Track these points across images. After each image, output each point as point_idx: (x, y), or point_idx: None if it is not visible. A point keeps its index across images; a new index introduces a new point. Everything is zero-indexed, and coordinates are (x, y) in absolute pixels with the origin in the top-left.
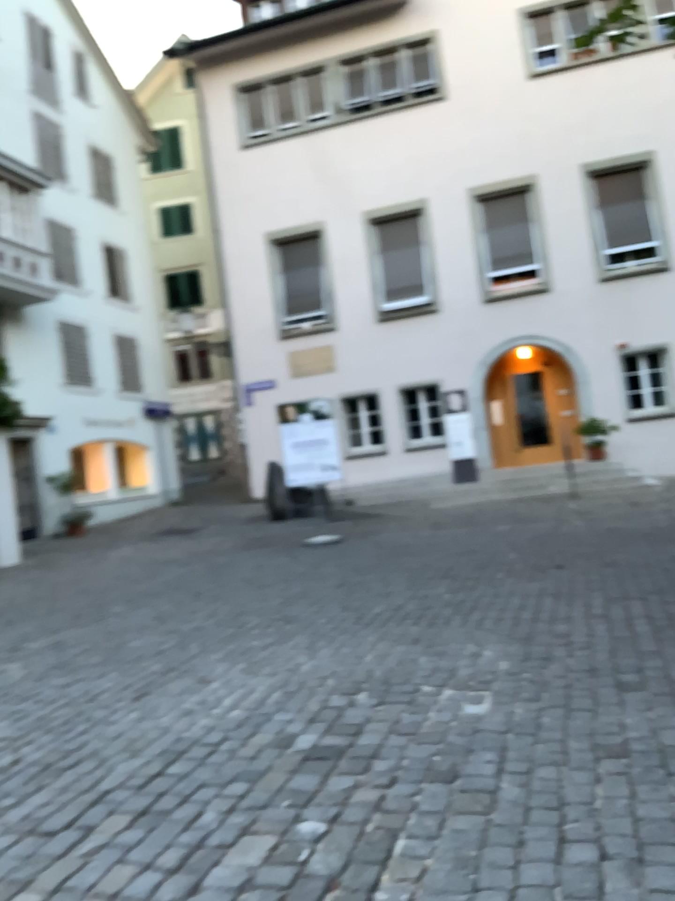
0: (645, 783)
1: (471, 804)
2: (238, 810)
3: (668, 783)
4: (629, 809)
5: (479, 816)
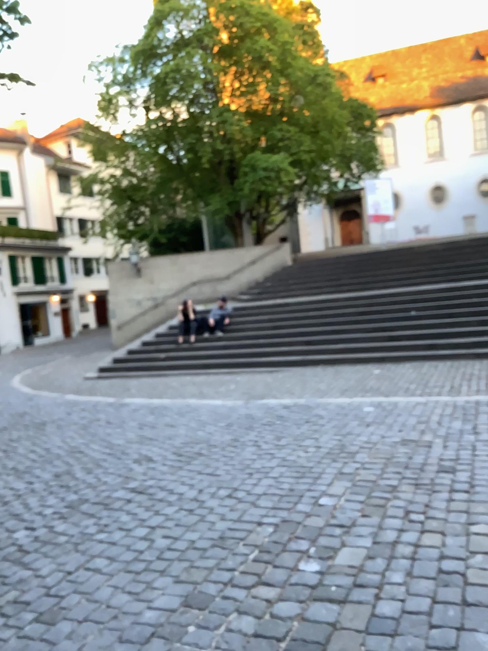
0: (70, 585)
1: (192, 575)
2: (370, 586)
3: (57, 585)
4: (104, 568)
5: (192, 568)
